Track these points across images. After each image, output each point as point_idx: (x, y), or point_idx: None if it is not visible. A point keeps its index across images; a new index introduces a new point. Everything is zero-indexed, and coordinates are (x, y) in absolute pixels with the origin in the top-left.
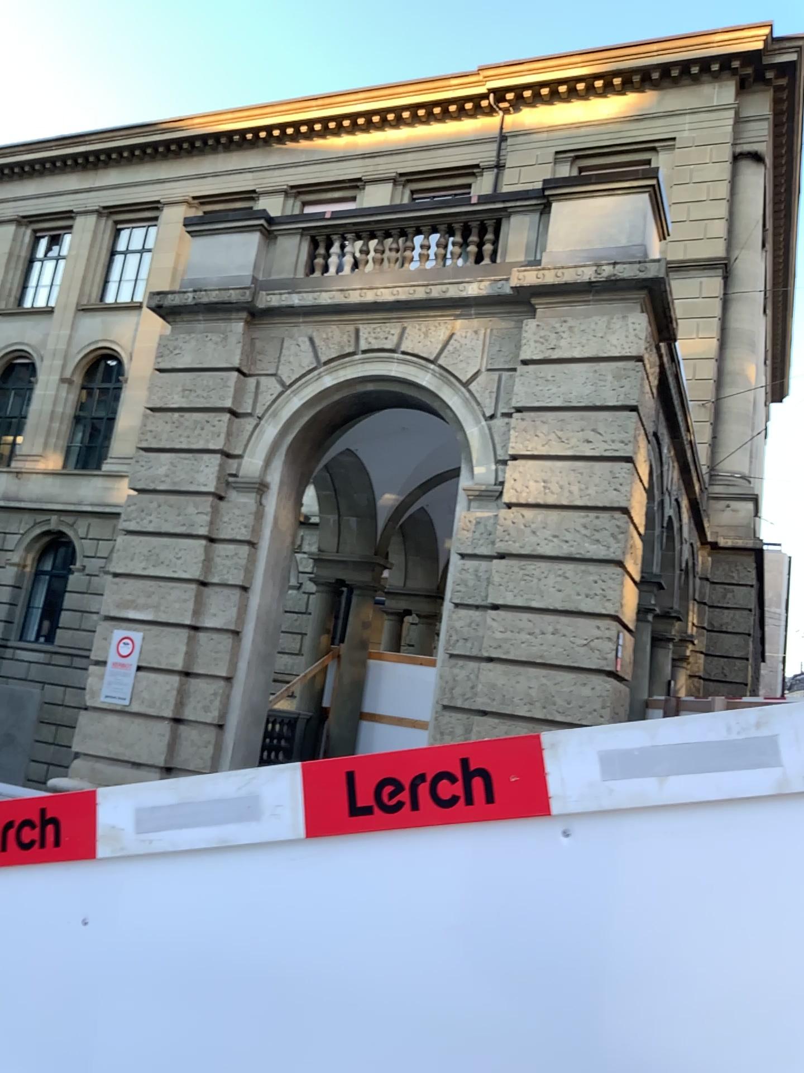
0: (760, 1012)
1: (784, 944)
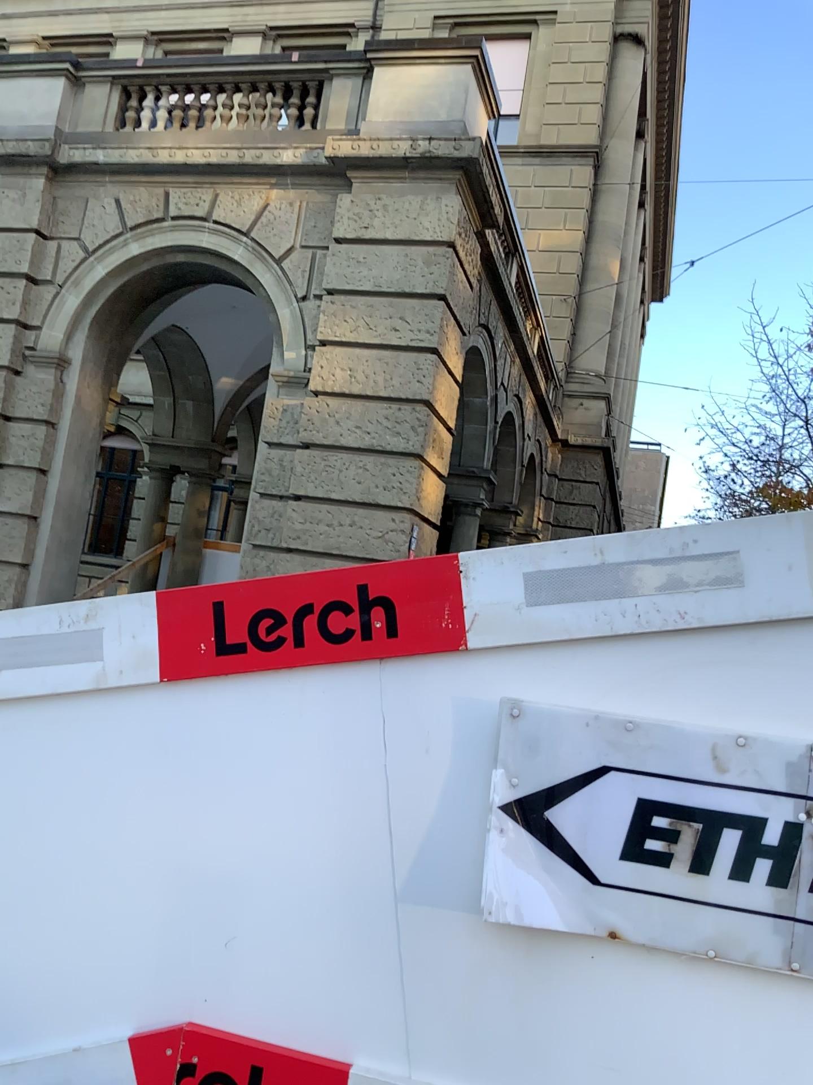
0: (70, 914)
1: (102, 846)
